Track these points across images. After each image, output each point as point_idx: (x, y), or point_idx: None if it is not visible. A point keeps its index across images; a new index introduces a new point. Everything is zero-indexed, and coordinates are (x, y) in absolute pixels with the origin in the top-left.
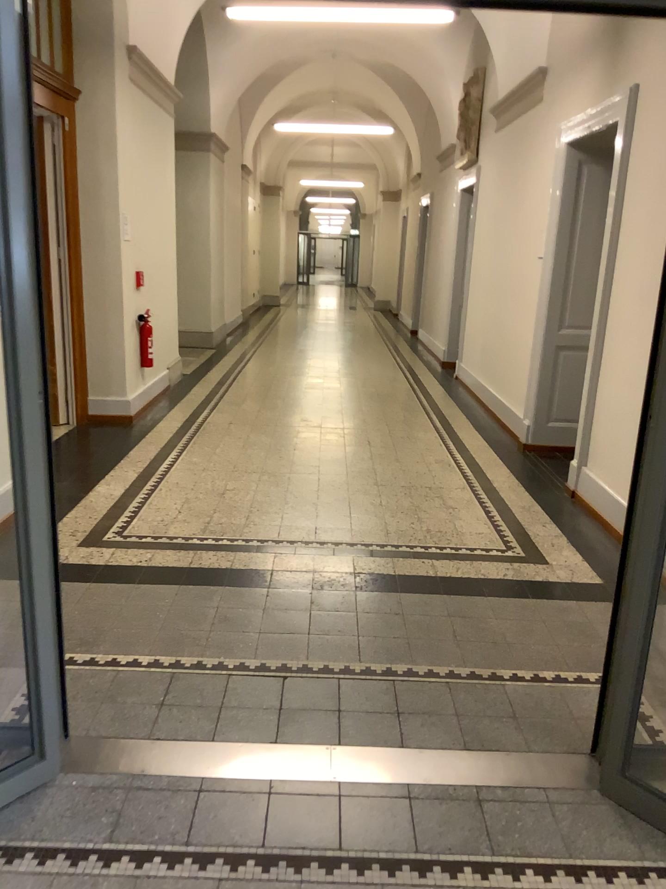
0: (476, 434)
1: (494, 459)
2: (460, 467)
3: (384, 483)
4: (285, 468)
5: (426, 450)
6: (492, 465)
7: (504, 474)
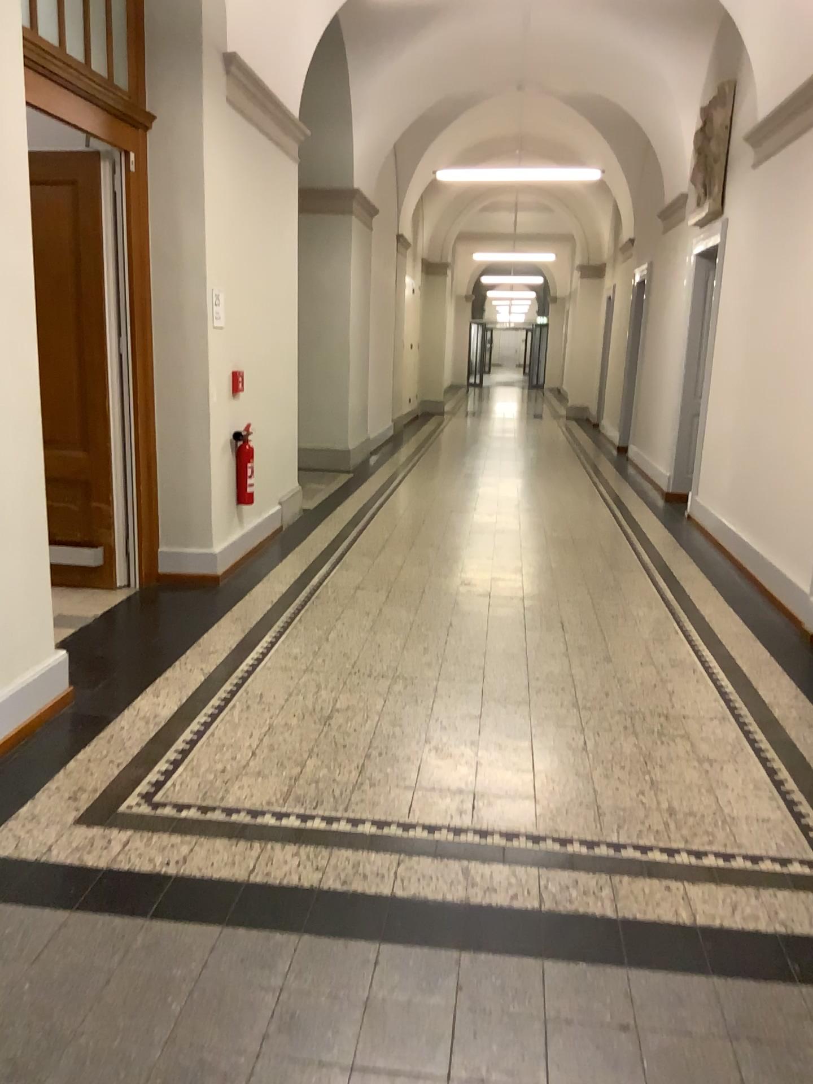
0: (731, 616)
1: (765, 663)
2: (711, 676)
3: (589, 705)
4: (432, 672)
5: (653, 642)
6: (763, 676)
7: (785, 693)
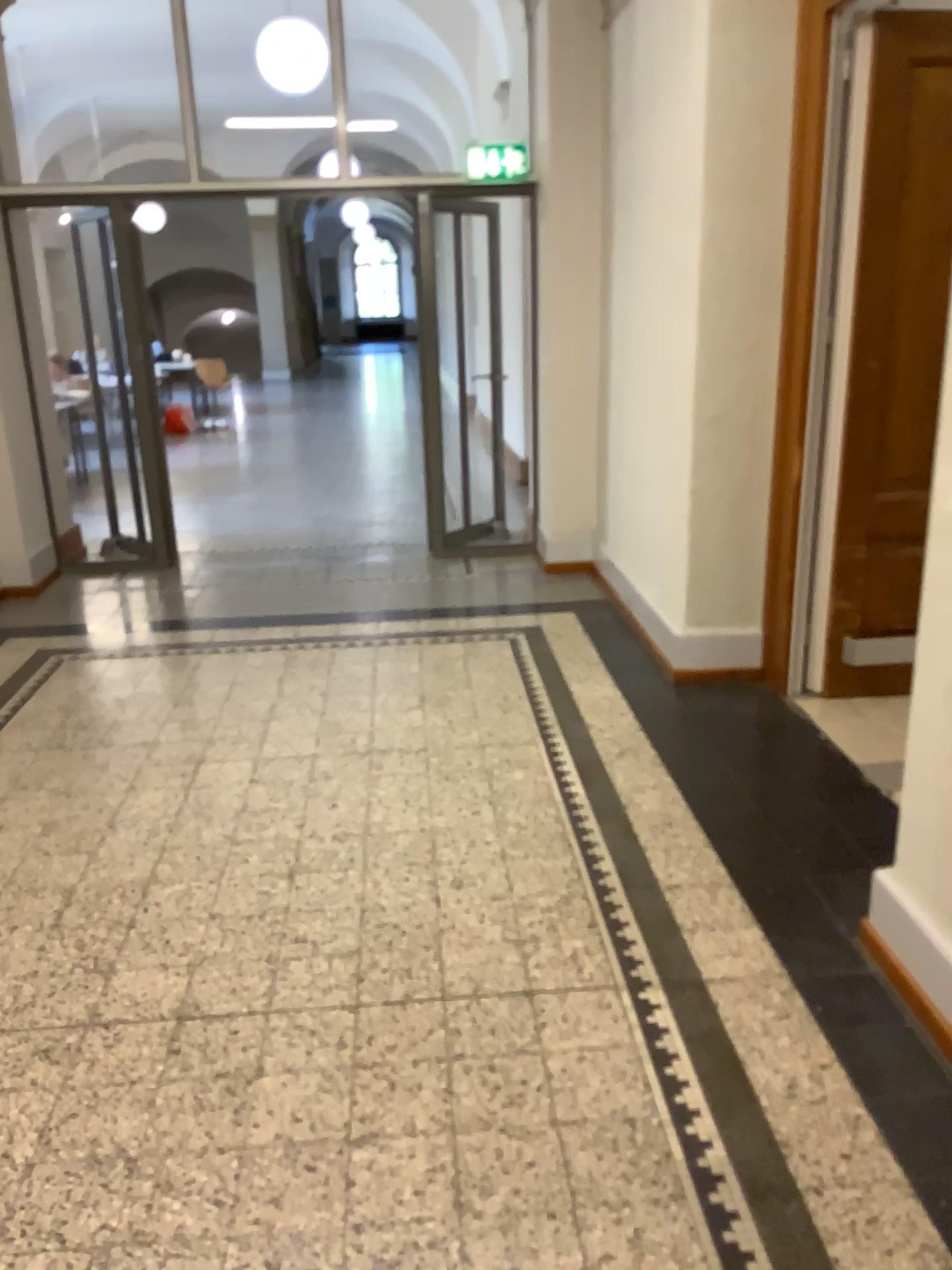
0: None
1: None
2: None
3: (140, 745)
4: (321, 763)
5: None
6: None
7: None
